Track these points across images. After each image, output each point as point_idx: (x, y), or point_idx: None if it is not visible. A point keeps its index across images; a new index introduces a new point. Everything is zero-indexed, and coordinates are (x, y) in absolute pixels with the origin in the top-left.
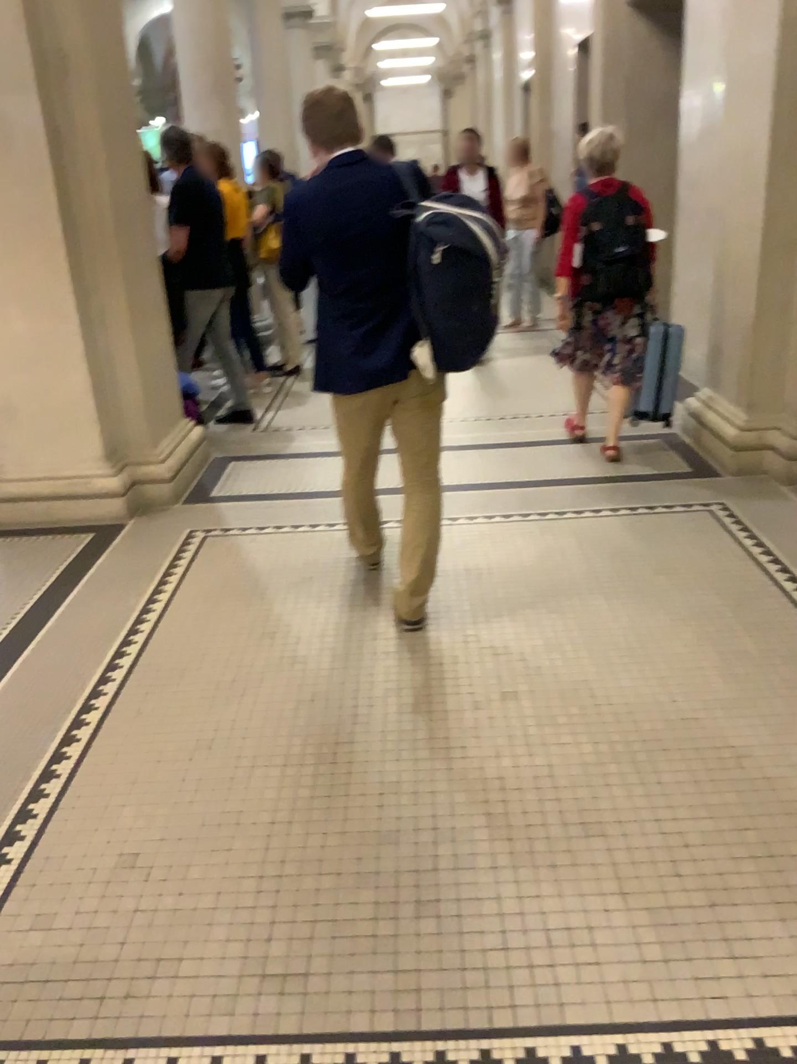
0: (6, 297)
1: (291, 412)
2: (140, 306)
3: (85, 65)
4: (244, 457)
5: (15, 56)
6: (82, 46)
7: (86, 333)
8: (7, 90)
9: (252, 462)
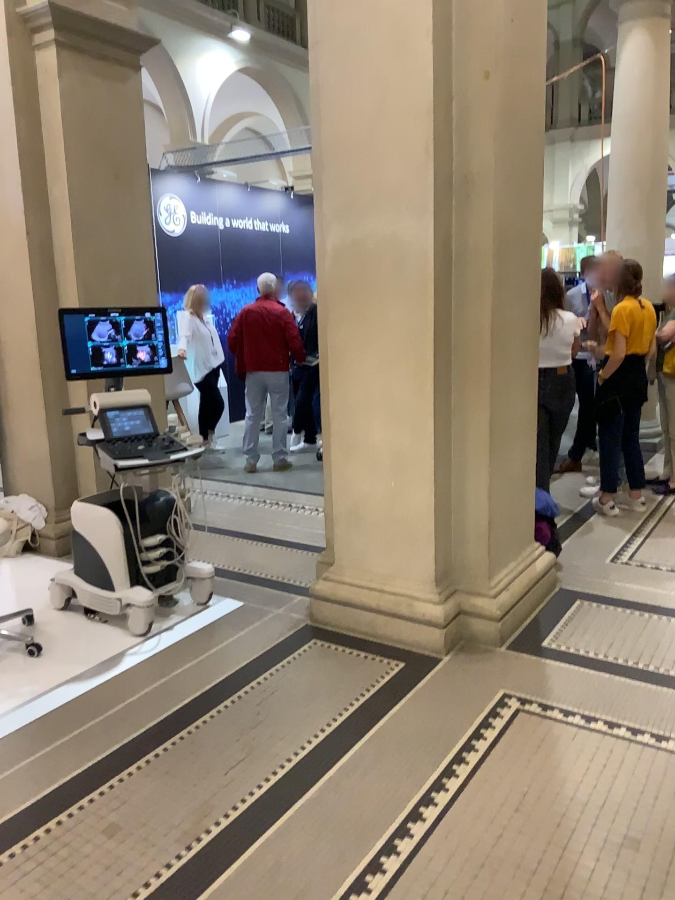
0: (367, 403)
1: (657, 546)
2: (501, 423)
3: (488, 182)
4: (588, 595)
5: (420, 175)
6: (489, 164)
7: (436, 447)
8: (406, 208)
9: (595, 604)
